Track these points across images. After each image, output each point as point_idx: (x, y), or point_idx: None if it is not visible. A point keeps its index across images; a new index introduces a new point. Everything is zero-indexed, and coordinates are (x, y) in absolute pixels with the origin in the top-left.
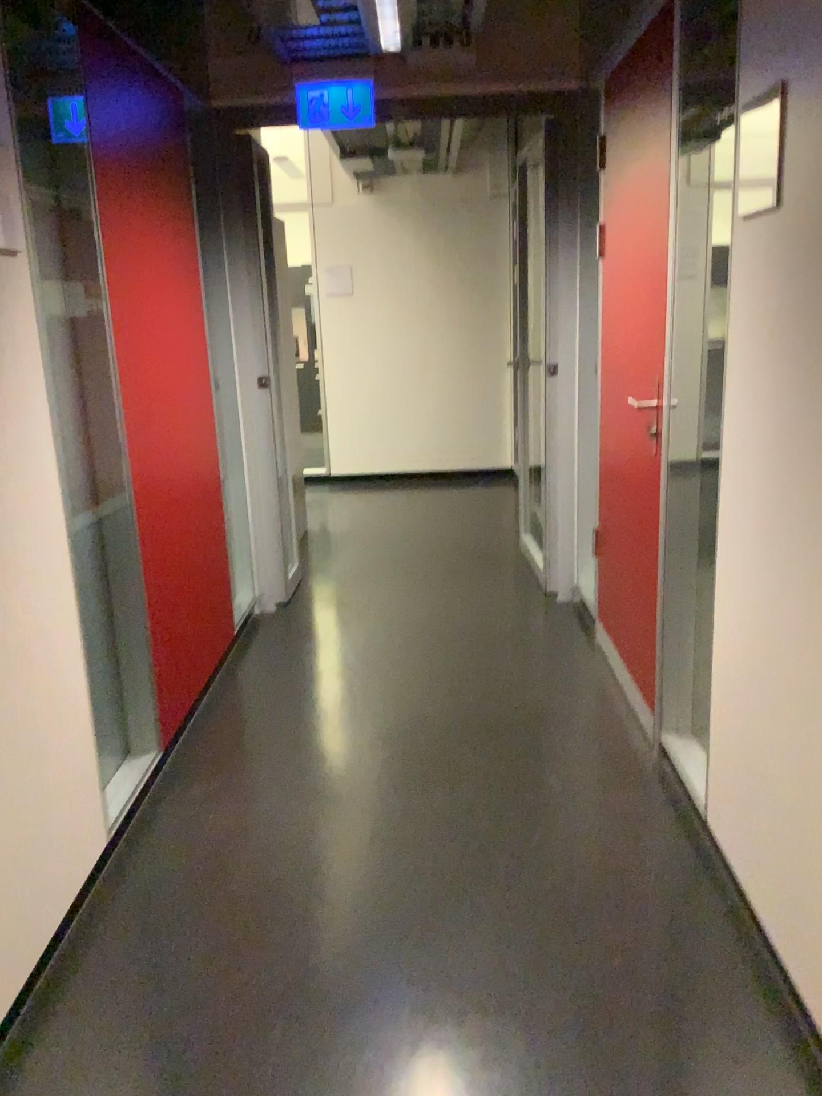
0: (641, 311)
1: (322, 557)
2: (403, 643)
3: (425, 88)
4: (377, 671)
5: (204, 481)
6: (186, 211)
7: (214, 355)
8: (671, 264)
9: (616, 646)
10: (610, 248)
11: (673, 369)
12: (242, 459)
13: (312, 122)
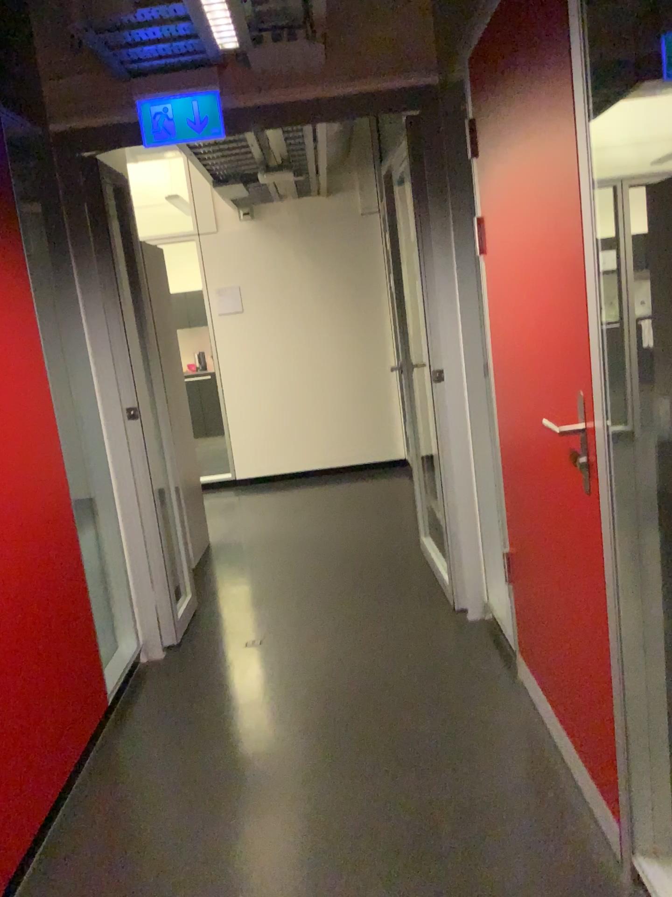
0: (541, 310)
1: (221, 579)
2: (301, 696)
3: (275, 93)
4: (270, 746)
5: (49, 543)
6: (4, 237)
7: (72, 392)
8: (590, 245)
9: (548, 701)
10: (495, 239)
11: (608, 384)
12: (115, 498)
13: (158, 138)
